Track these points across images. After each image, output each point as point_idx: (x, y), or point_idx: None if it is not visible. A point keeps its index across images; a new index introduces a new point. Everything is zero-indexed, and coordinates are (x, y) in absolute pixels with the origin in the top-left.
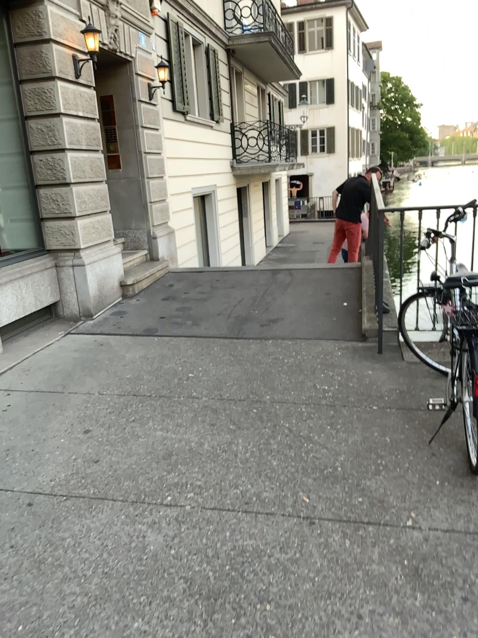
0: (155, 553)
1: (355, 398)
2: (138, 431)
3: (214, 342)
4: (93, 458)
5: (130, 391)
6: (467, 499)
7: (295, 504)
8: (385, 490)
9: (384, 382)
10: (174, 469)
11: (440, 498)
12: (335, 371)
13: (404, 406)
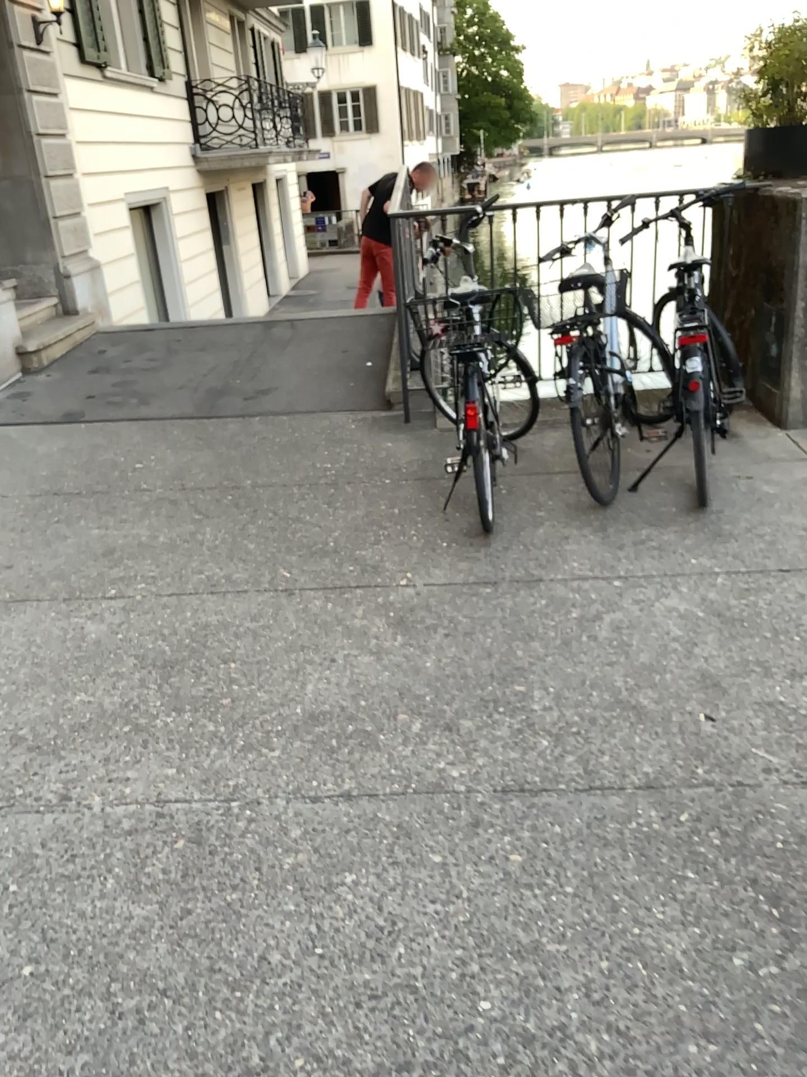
0: (97, 639)
1: (364, 472)
2: (66, 530)
3: (172, 423)
4: (5, 563)
5: (50, 489)
6: (474, 555)
7: (272, 580)
8: (382, 557)
9: (406, 453)
10: (119, 564)
11: (444, 557)
12: (342, 446)
13: (424, 475)
